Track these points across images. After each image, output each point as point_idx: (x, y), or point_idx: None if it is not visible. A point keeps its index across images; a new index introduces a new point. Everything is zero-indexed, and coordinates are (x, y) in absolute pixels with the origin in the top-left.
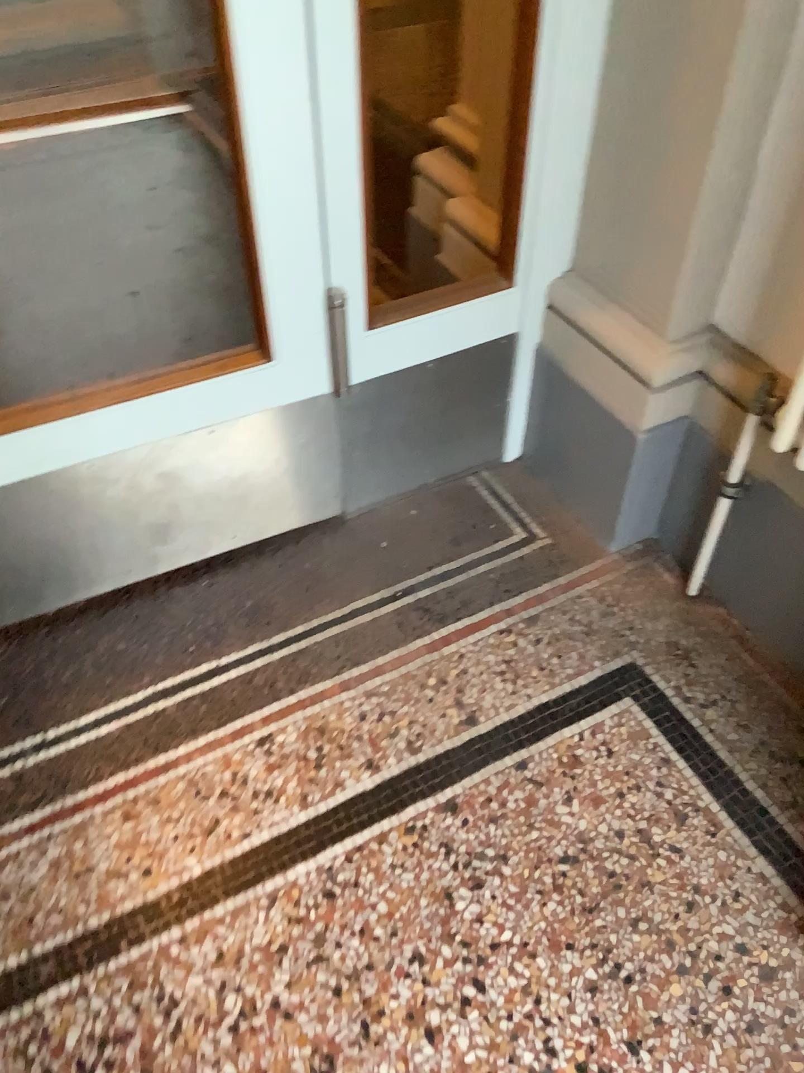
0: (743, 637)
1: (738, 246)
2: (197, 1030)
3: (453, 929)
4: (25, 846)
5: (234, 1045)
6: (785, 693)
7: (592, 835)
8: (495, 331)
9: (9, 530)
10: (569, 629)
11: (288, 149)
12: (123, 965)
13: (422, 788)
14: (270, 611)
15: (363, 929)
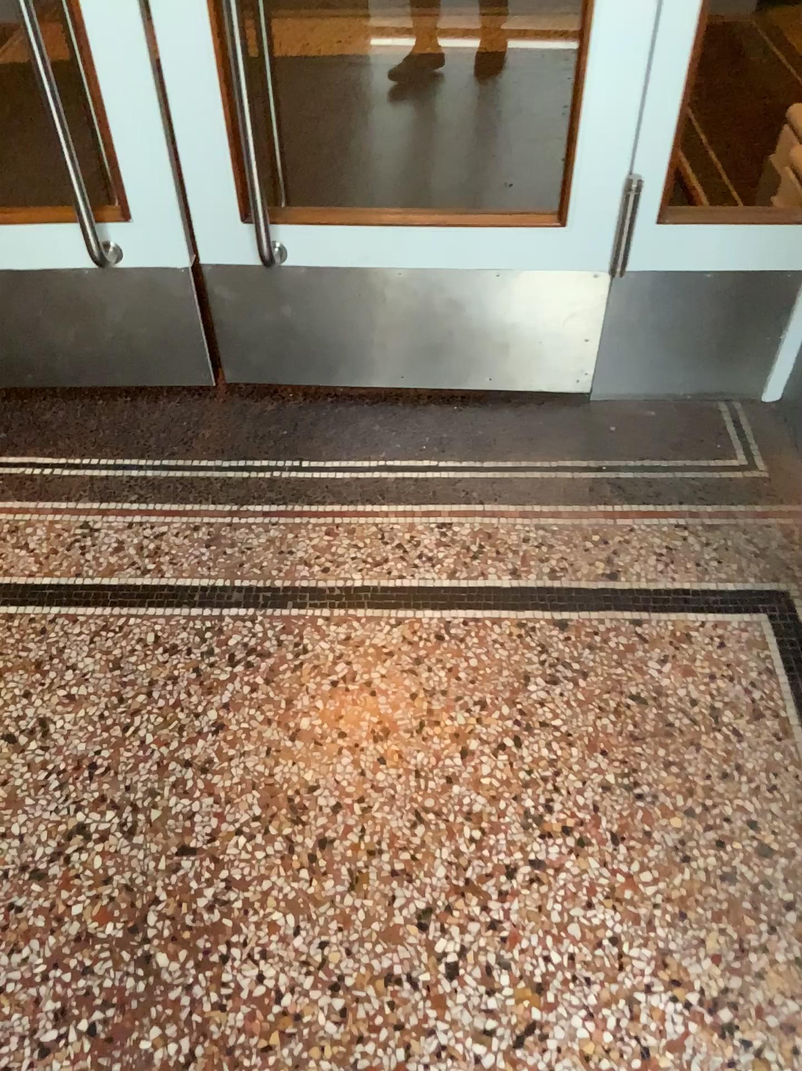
0: None
1: None
2: (310, 674)
3: (519, 700)
4: (257, 523)
5: (330, 694)
6: None
7: (670, 694)
8: (782, 267)
9: (331, 307)
10: (742, 548)
11: (626, 44)
12: (284, 616)
13: (548, 604)
14: (497, 445)
15: (453, 670)
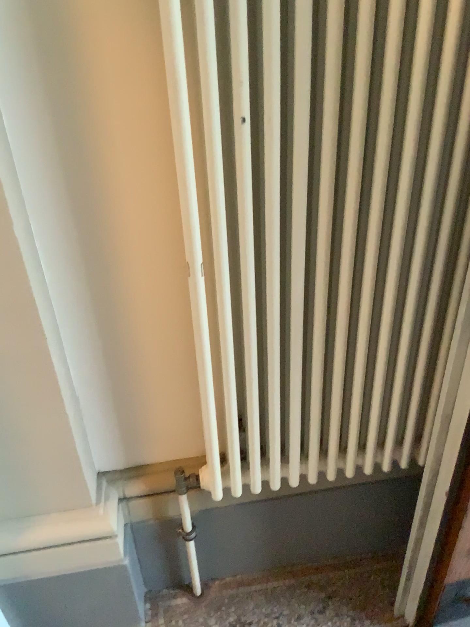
0: (239, 581)
1: (89, 425)
2: None
3: None
4: None
5: None
6: (282, 580)
7: None
8: None
9: None
10: None
11: None
12: None
13: None
14: None
15: None
